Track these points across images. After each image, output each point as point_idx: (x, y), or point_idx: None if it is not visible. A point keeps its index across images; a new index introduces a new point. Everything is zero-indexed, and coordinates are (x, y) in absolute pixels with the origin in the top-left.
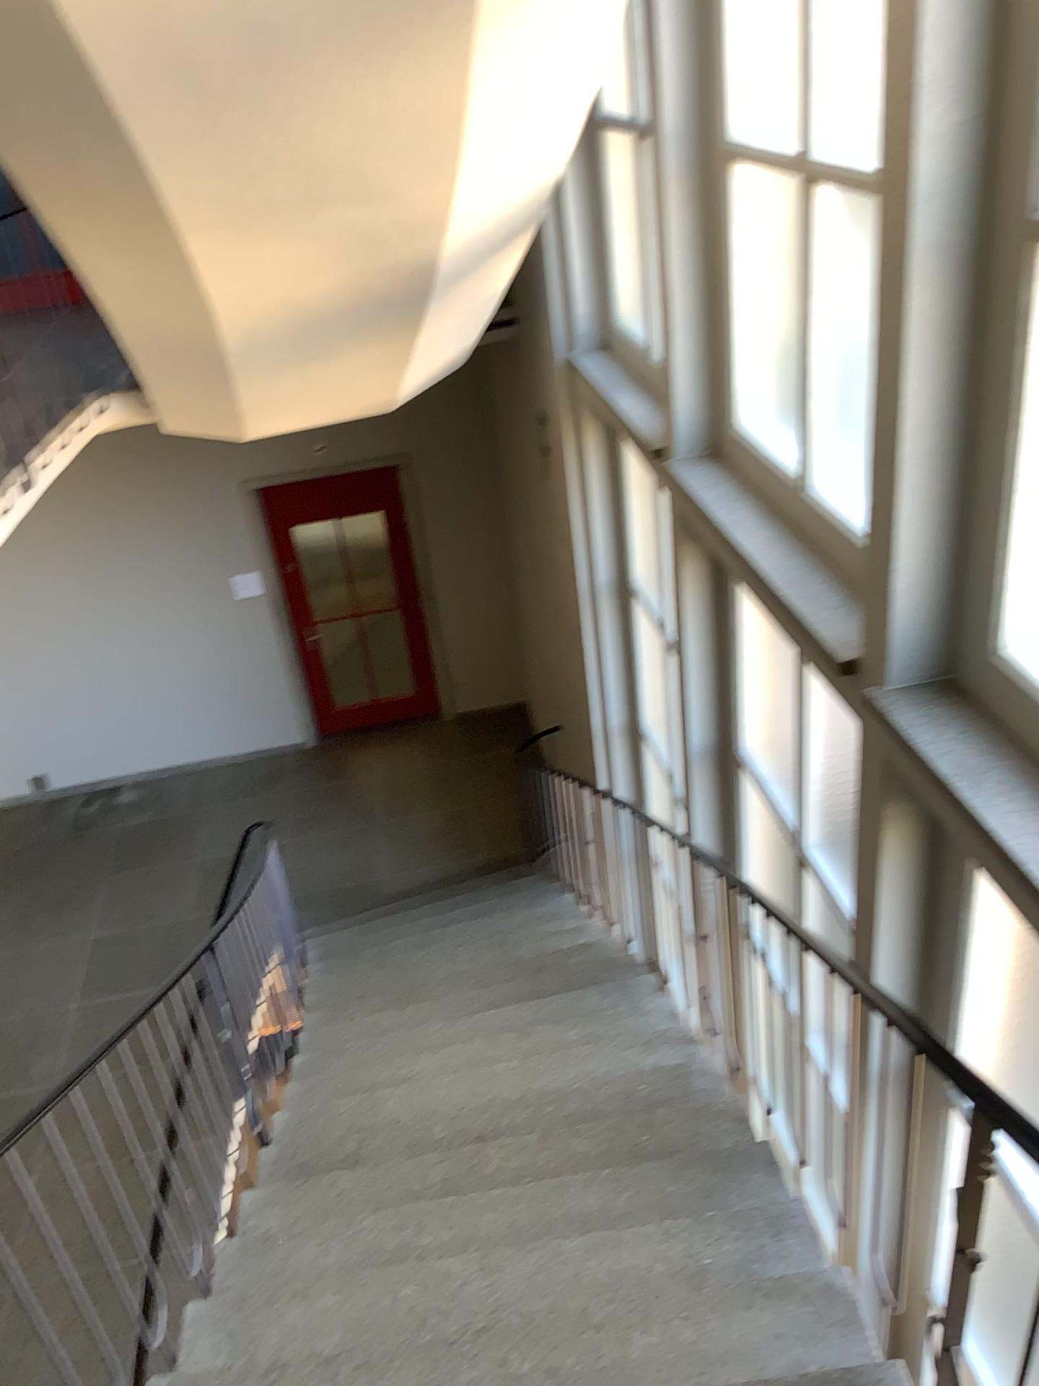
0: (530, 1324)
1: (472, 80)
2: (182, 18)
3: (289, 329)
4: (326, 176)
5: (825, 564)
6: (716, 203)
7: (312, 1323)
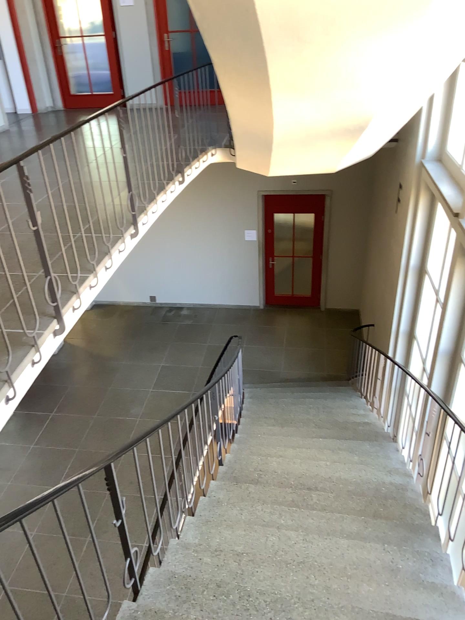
0: (321, 566)
1: (414, 45)
2: (302, 13)
3: (302, 134)
4: (339, 77)
5: None
6: None
7: (234, 538)
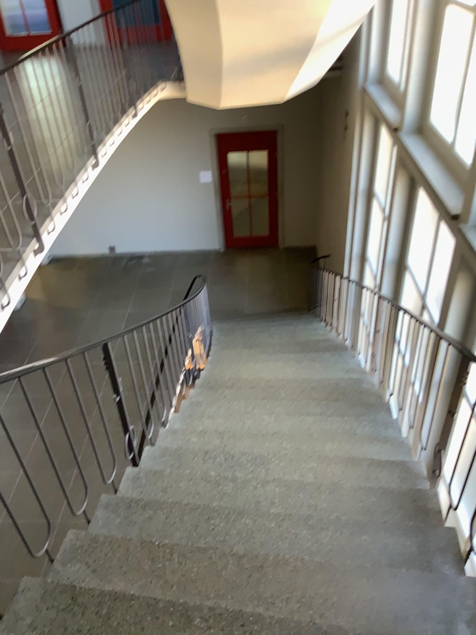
0: (292, 434)
1: None
2: None
3: (250, 59)
4: None
5: (455, 179)
6: (439, 21)
7: (215, 424)
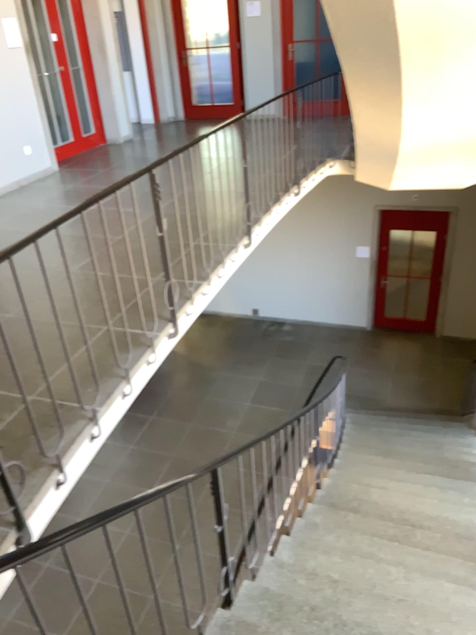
0: (424, 609)
1: None
2: (446, 20)
3: (431, 147)
4: None
5: None
6: None
7: (330, 564)
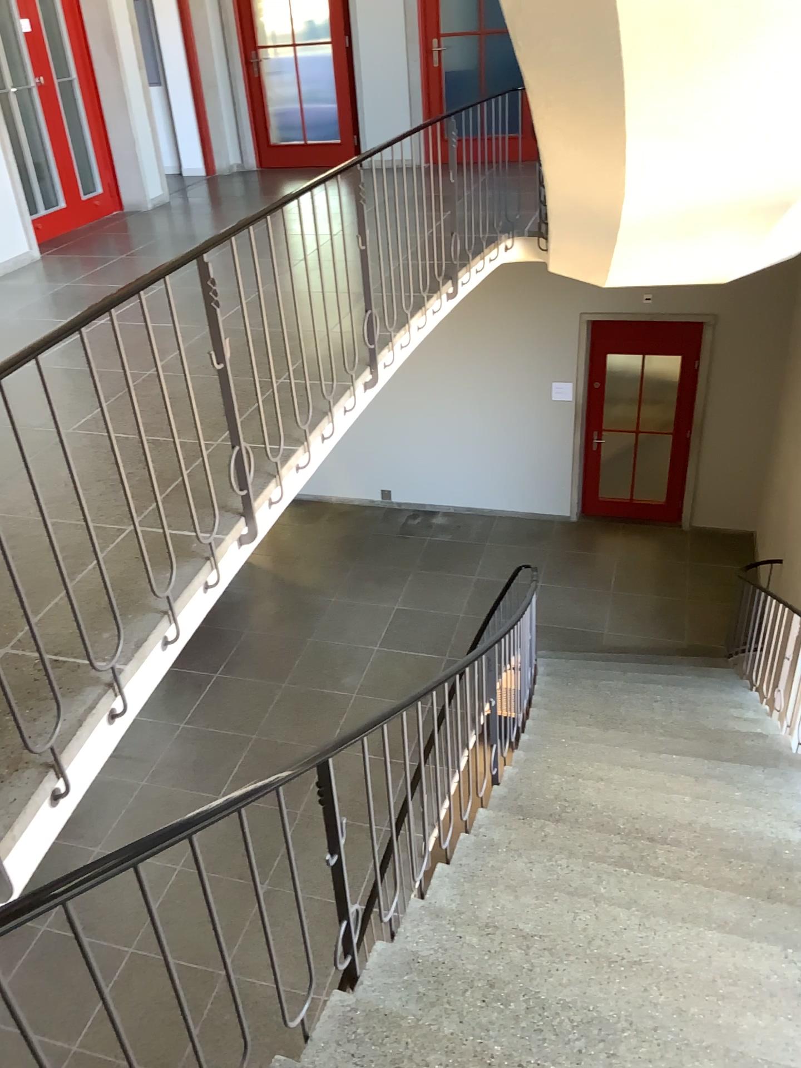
0: (671, 974)
1: None
2: None
3: (674, 214)
4: (754, 111)
5: None
6: None
7: (518, 908)
